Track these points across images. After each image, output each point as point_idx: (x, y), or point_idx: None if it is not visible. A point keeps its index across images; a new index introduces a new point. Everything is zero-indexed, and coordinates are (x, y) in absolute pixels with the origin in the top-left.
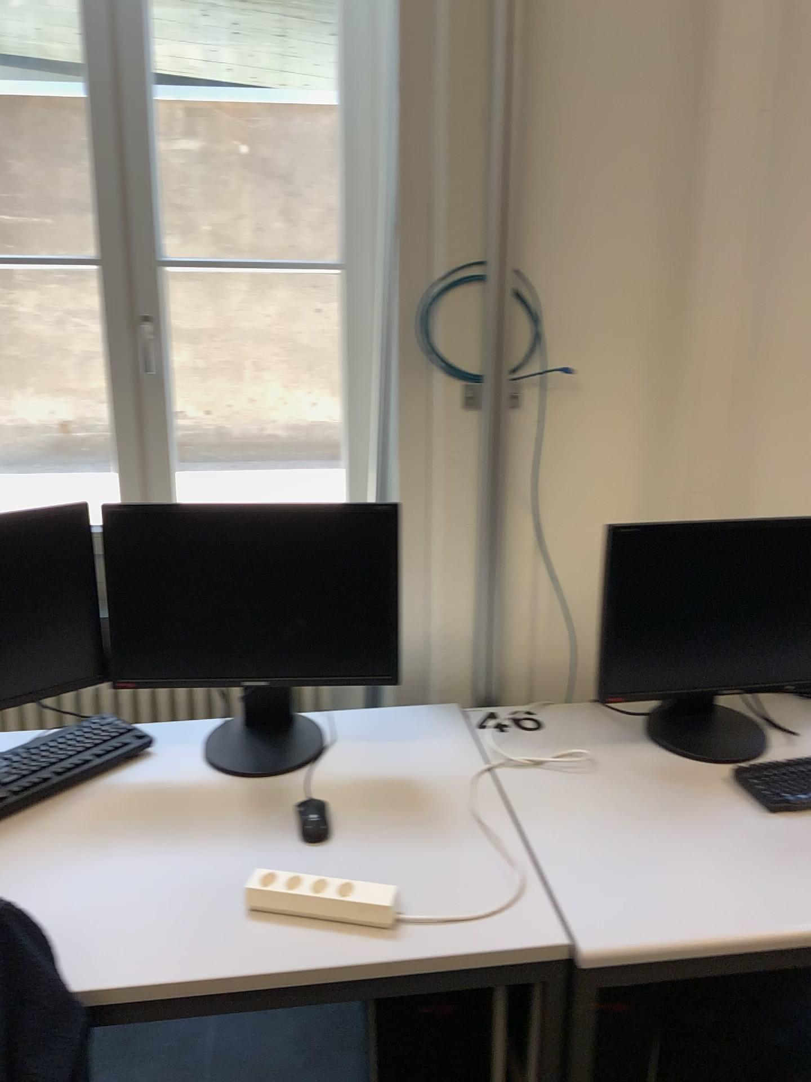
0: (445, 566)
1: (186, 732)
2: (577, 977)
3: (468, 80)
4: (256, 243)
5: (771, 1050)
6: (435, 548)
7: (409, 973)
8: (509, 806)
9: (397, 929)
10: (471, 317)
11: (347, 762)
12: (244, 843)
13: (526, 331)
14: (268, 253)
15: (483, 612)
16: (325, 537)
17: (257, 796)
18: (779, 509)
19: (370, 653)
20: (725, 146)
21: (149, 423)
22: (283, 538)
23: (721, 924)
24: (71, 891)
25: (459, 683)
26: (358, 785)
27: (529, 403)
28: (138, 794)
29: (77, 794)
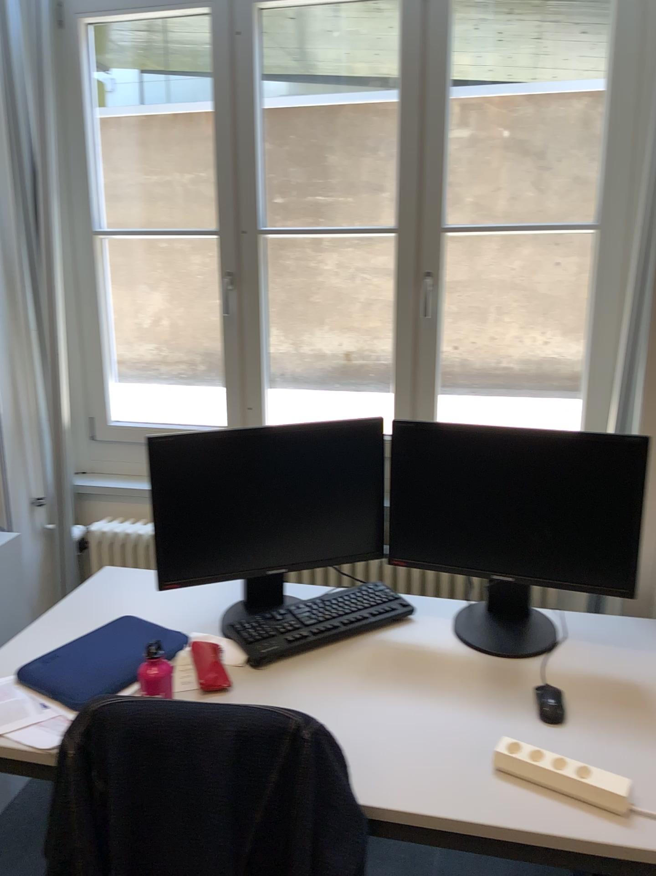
0: None
1: (439, 608)
2: None
3: None
4: (507, 210)
5: None
6: None
7: (642, 863)
8: None
9: (631, 819)
10: None
11: (579, 657)
12: (491, 711)
13: None
14: (516, 218)
15: None
16: (576, 460)
17: (500, 672)
18: None
19: (608, 565)
20: None
21: (422, 355)
22: (538, 458)
23: None
24: (354, 721)
25: None
26: (589, 679)
27: None
28: (403, 652)
29: (356, 644)
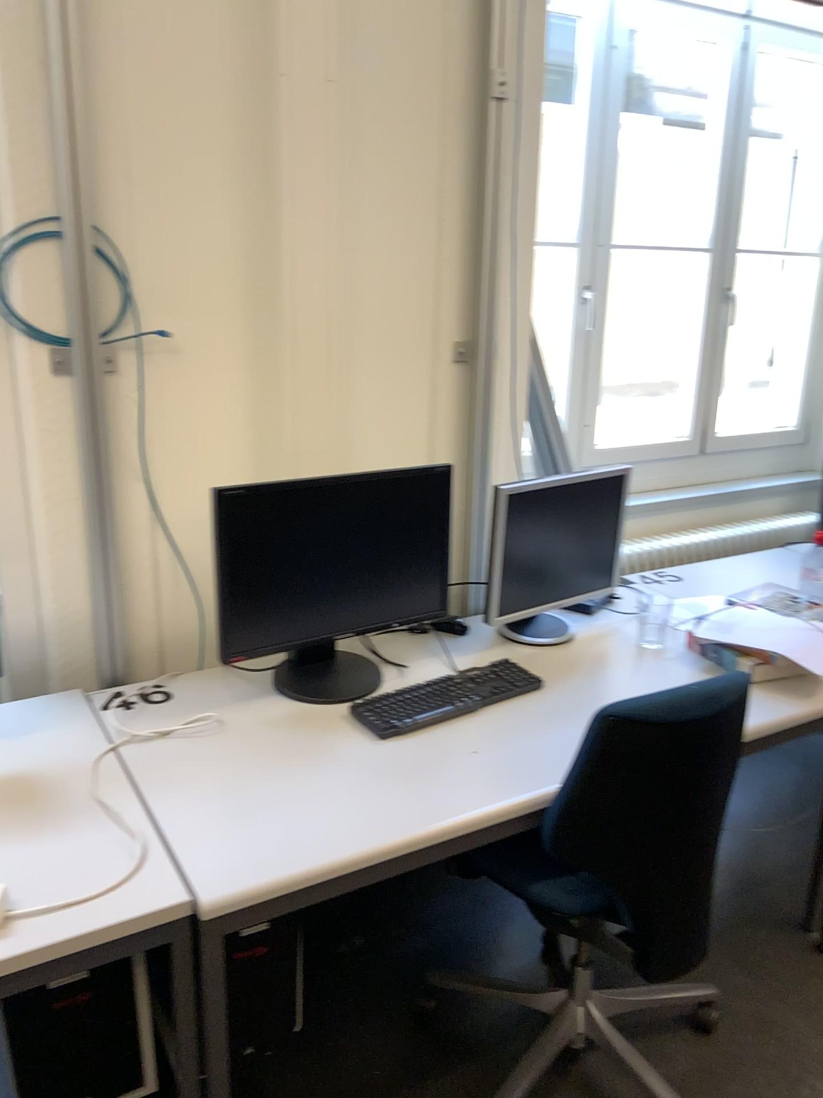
0: (55, 545)
1: None
2: (200, 926)
3: (19, 21)
4: None
5: (412, 952)
6: (41, 526)
7: (20, 964)
8: (133, 777)
9: (6, 923)
10: (53, 278)
11: None
12: None
13: (116, 294)
14: None
15: (102, 588)
16: None
17: None
18: (383, 461)
19: None
20: (298, 113)
21: None
22: None
23: (332, 847)
24: None
25: (83, 664)
26: None
27: (128, 369)
28: None
29: None
